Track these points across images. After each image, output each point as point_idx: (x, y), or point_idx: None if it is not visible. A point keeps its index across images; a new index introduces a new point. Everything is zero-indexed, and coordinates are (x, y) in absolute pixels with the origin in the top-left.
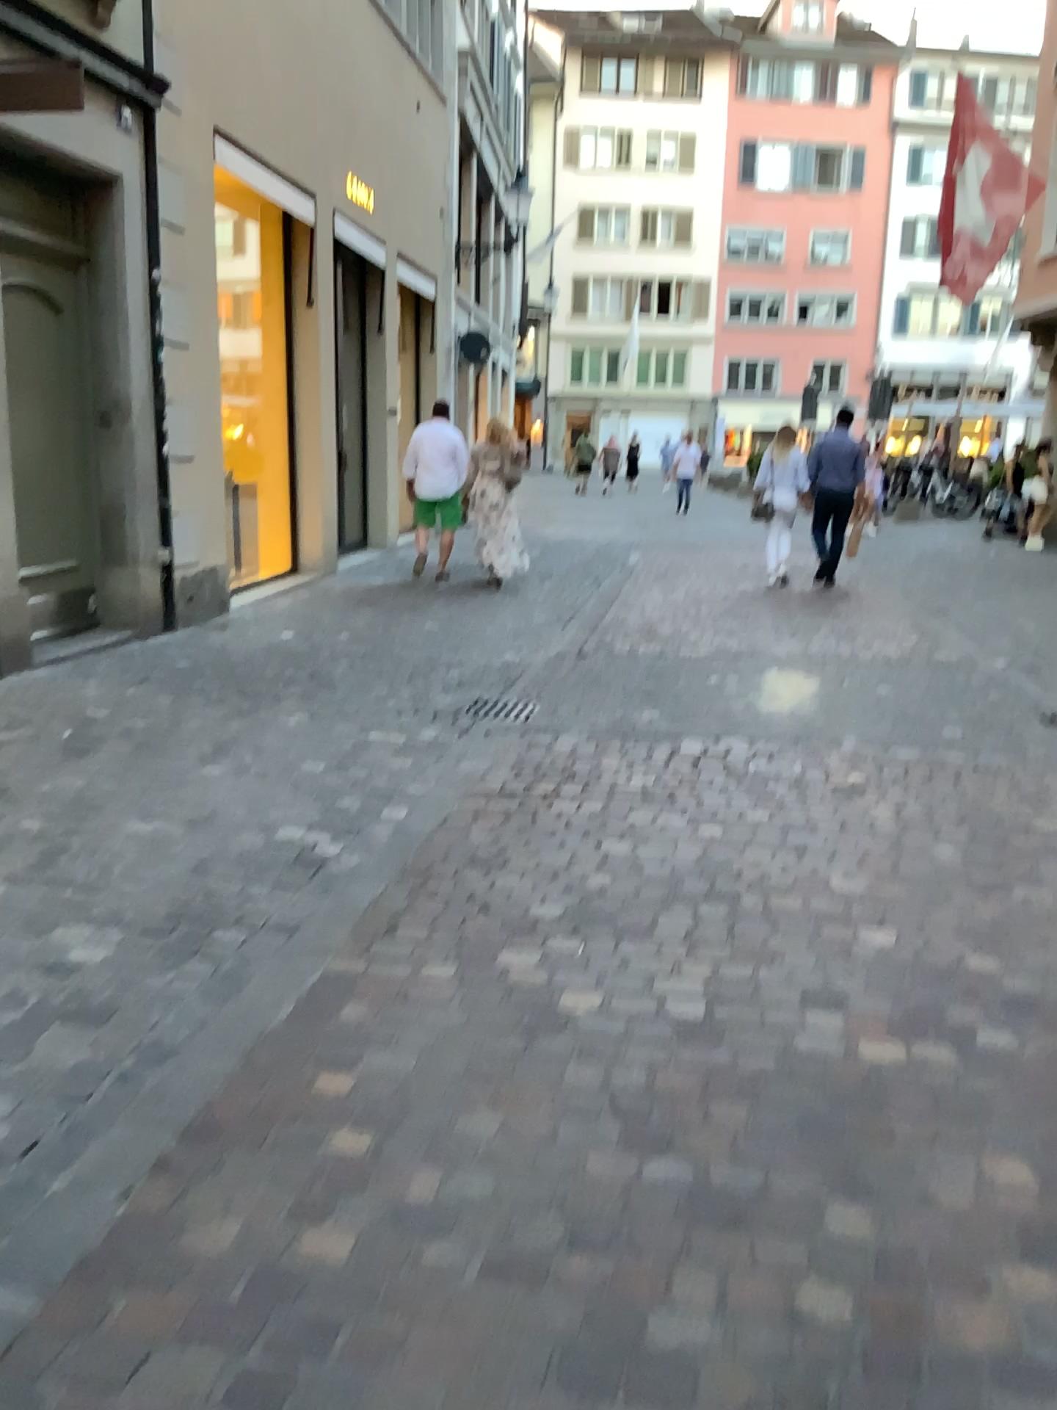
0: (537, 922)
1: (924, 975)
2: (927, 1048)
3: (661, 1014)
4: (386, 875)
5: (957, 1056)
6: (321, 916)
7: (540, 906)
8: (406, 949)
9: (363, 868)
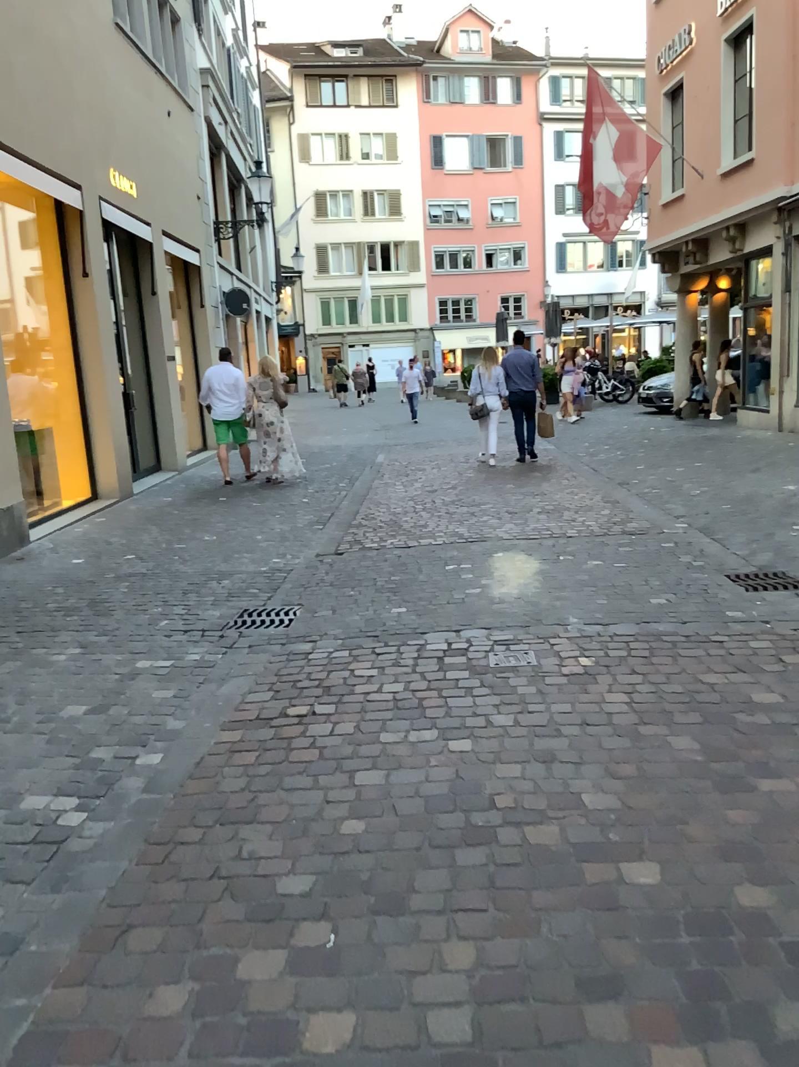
0: (285, 901)
1: (701, 929)
2: (730, 1053)
3: (423, 1039)
4: (128, 850)
5: (765, 1062)
6: (49, 923)
7: (289, 875)
8: (136, 966)
9: (107, 840)
